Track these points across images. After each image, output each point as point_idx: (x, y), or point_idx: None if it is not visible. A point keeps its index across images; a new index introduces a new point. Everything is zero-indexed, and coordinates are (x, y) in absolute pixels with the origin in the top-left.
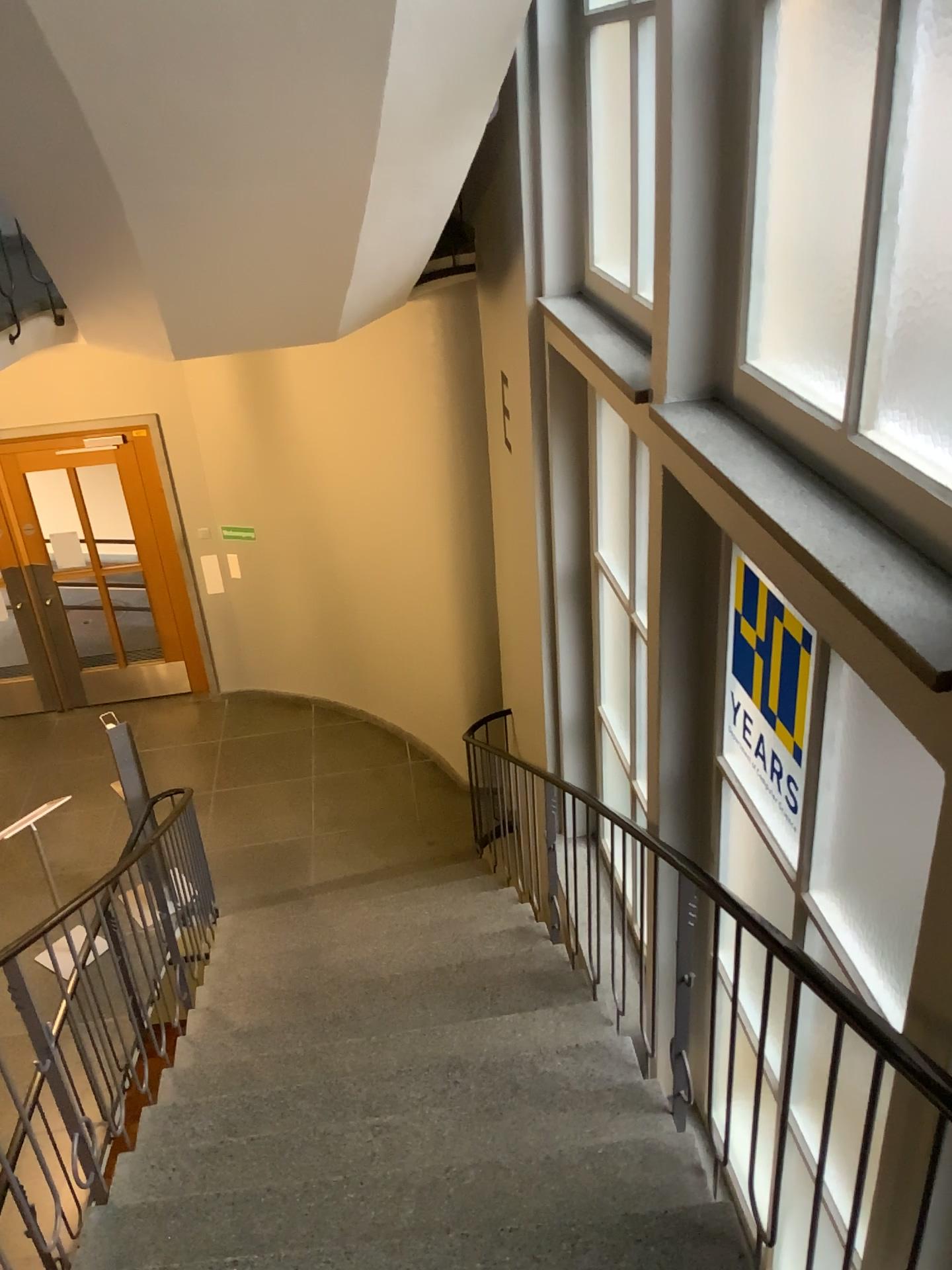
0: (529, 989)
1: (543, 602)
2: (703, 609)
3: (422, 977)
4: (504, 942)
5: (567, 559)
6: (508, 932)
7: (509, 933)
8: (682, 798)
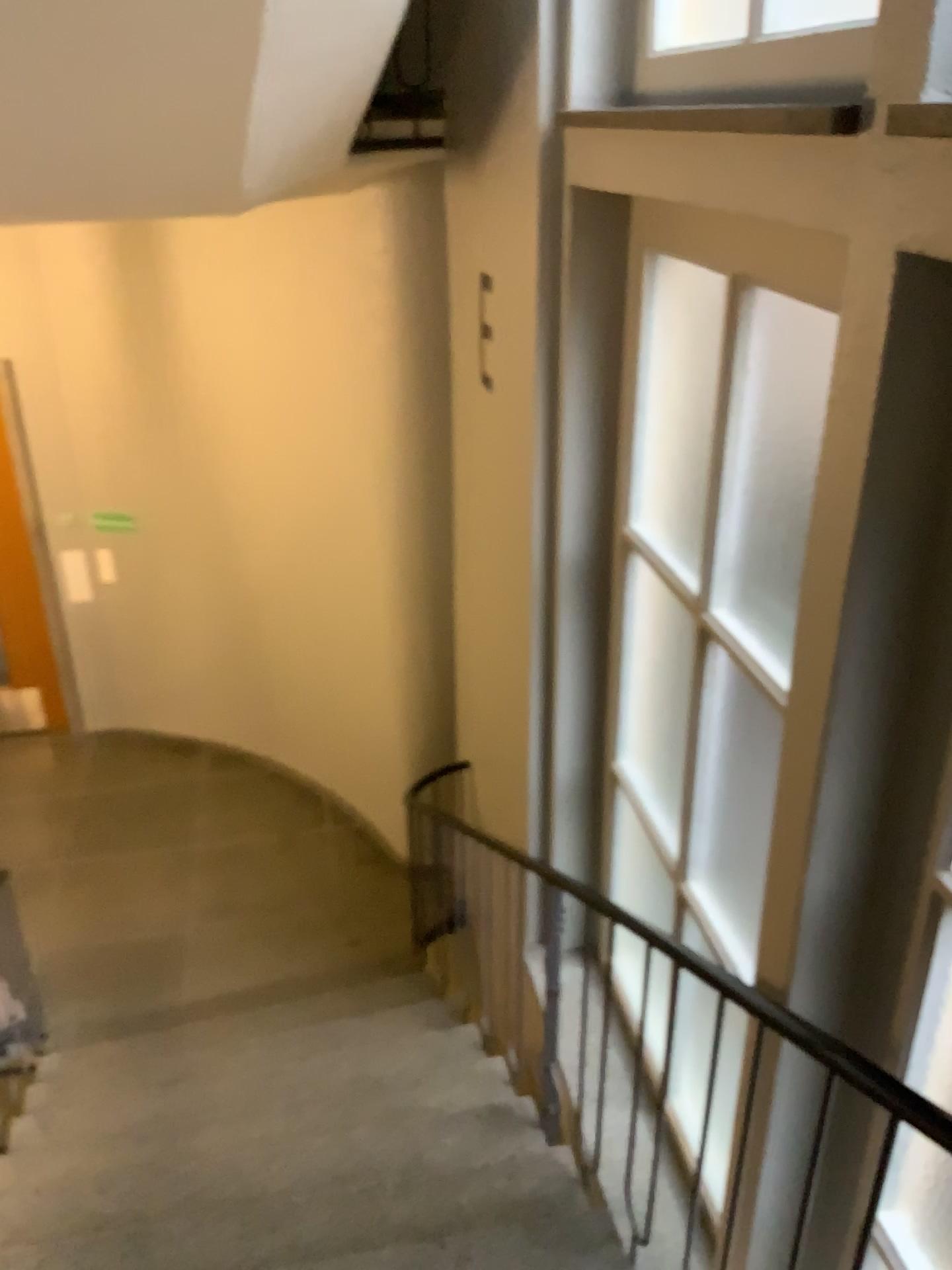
0: (522, 1241)
1: (534, 605)
2: (927, 578)
3: (340, 1203)
4: (468, 1130)
5: (578, 539)
6: (473, 1108)
7: (475, 1109)
8: (834, 938)
